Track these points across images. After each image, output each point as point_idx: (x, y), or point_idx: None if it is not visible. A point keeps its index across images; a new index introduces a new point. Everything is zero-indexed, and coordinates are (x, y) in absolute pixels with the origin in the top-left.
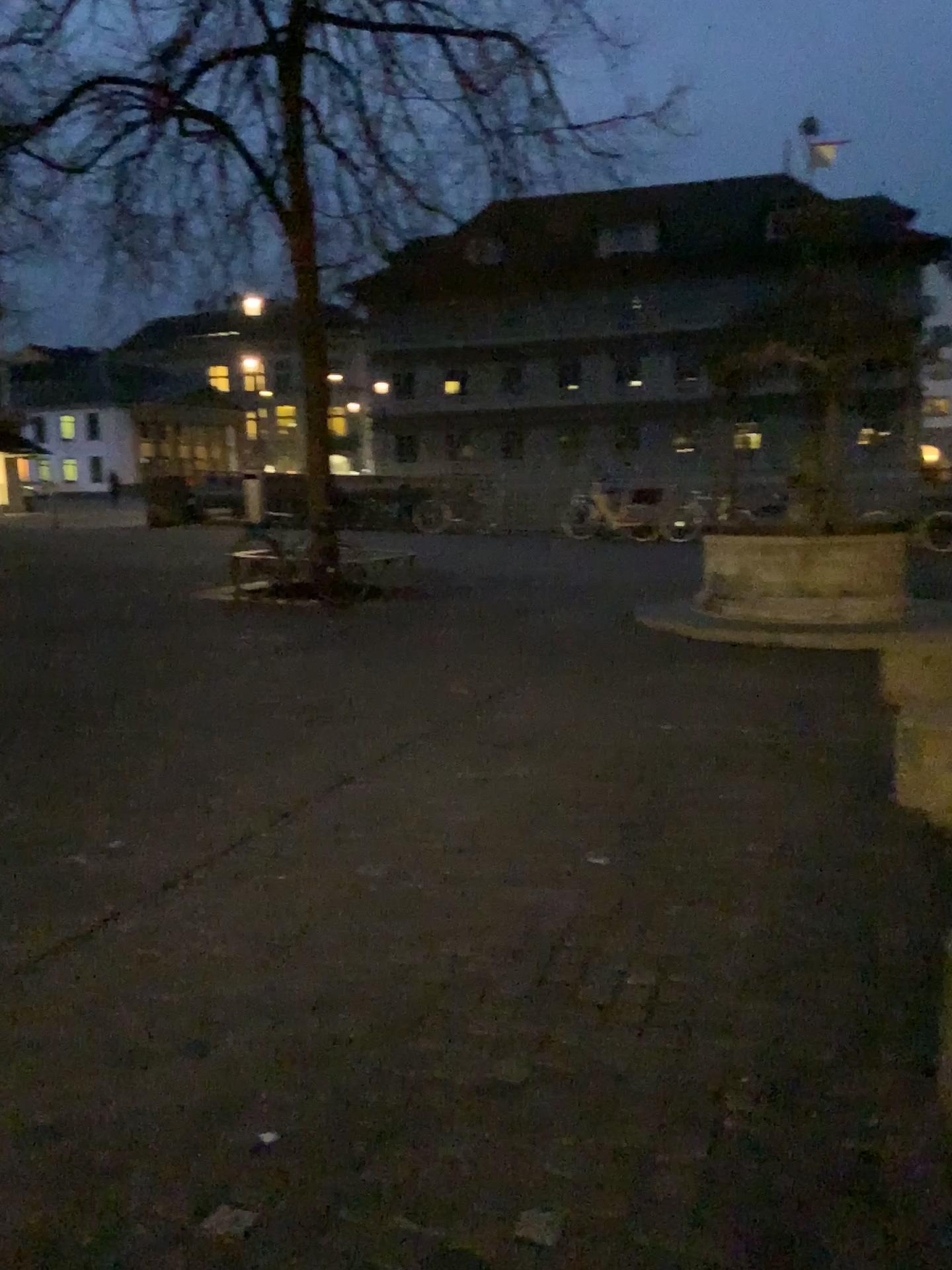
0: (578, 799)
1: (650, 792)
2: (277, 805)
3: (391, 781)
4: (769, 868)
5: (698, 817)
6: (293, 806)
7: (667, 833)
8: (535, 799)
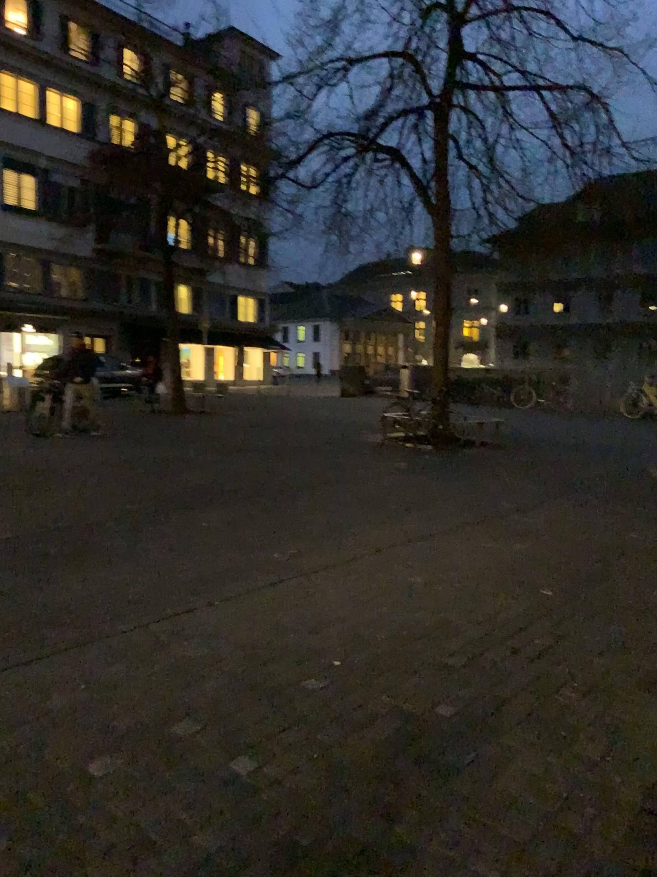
0: (550, 559)
1: (598, 562)
2: (376, 541)
3: (443, 539)
4: (650, 603)
5: (622, 576)
6: (384, 543)
7: (596, 580)
8: (523, 556)
